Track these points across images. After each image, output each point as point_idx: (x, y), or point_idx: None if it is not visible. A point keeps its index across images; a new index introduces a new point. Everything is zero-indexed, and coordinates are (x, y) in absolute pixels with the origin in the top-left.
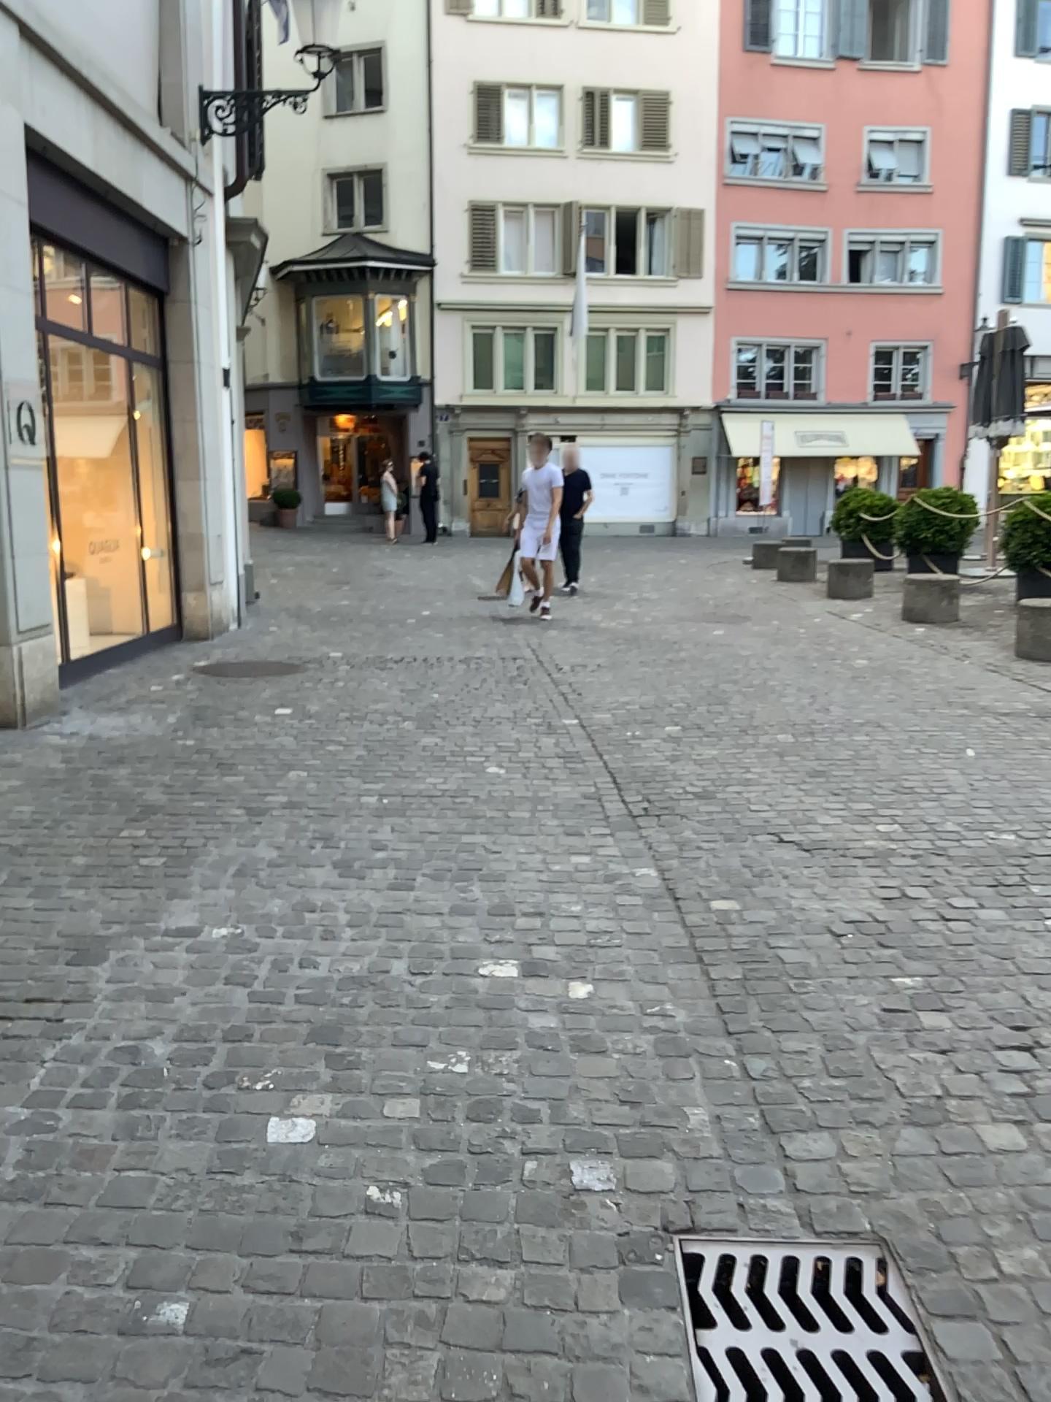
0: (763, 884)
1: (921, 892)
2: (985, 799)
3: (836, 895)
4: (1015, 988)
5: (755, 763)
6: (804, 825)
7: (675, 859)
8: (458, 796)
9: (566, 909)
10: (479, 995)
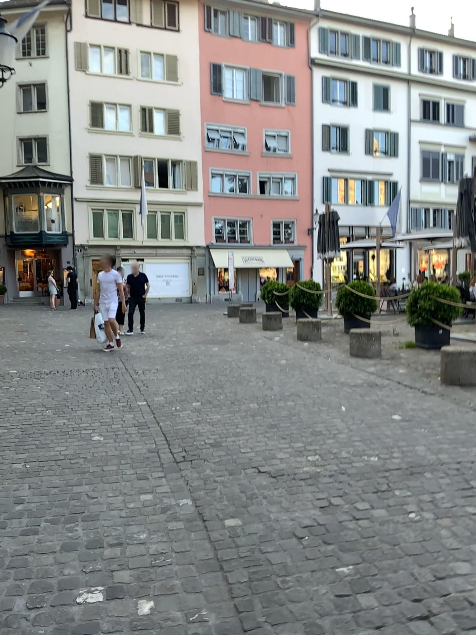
0: (252, 505)
1: (340, 502)
2: (358, 437)
3: (294, 509)
4: (408, 570)
5: (240, 424)
6: (270, 461)
7: (200, 491)
8: (73, 459)
9: (136, 537)
10: (74, 624)
